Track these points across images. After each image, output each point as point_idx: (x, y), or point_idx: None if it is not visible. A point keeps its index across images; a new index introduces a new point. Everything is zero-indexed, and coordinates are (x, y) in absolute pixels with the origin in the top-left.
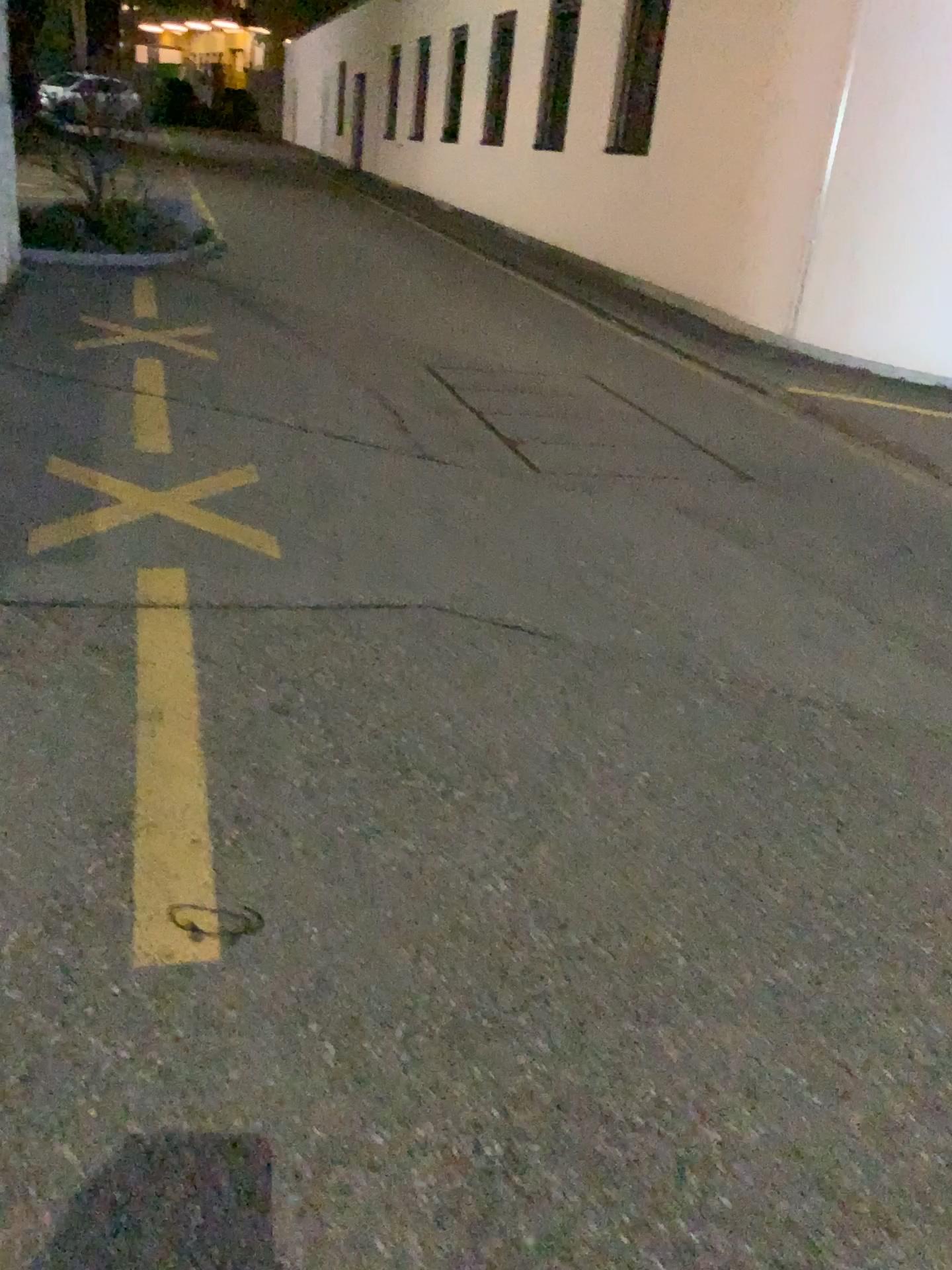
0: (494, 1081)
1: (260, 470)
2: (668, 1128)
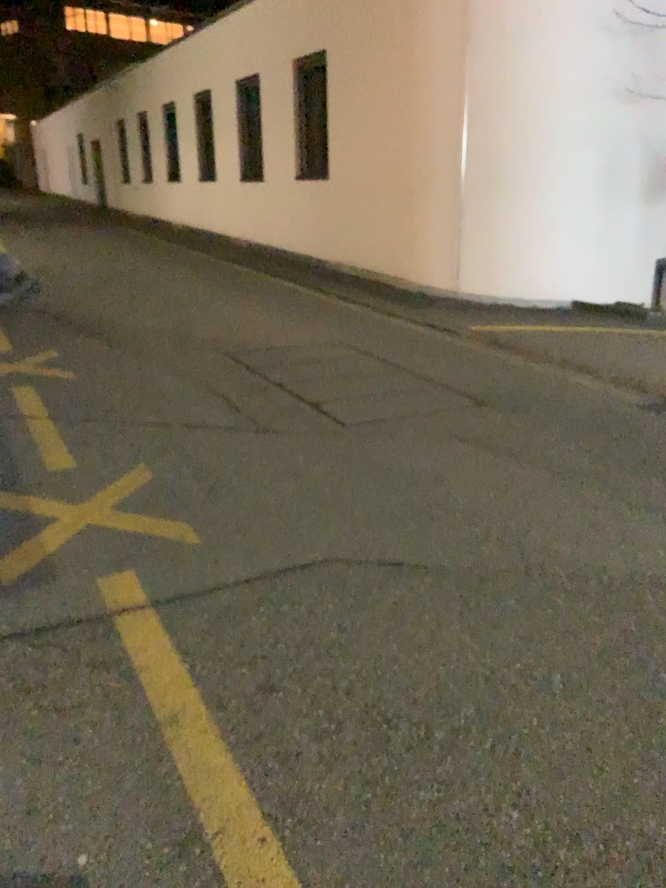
0: None
1: (154, 466)
2: None
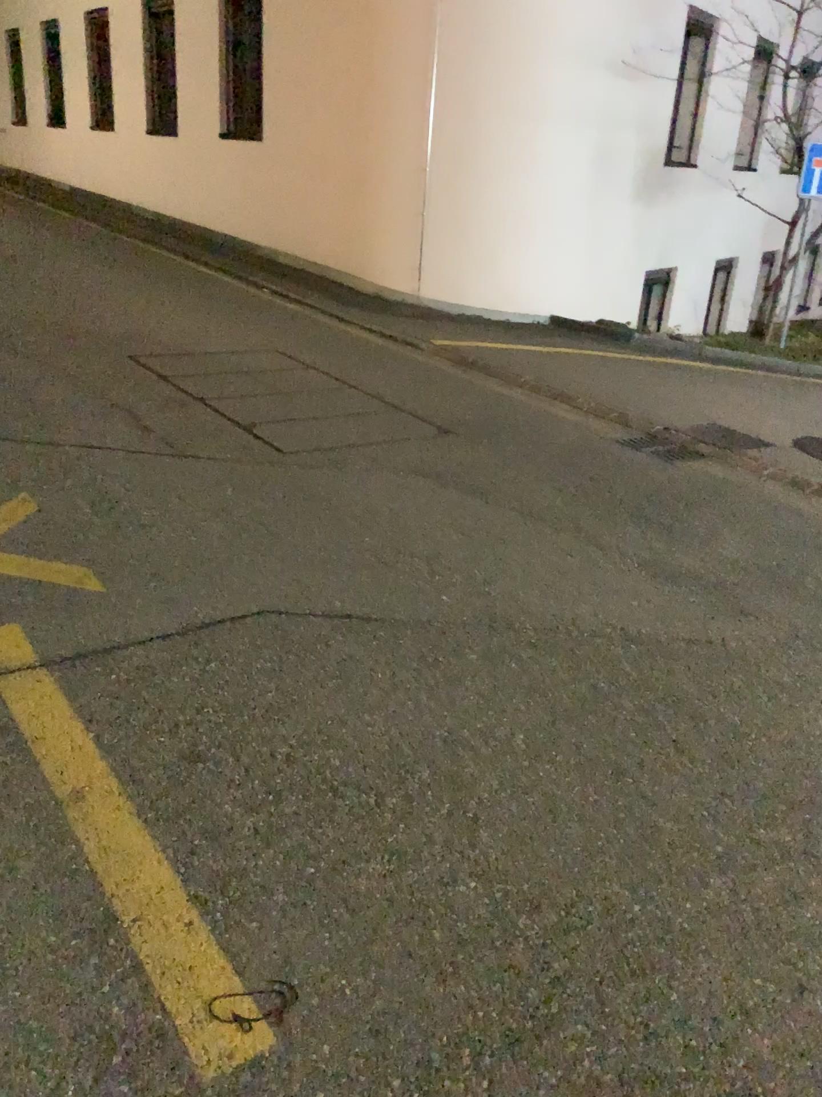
0: (565, 1079)
1: (40, 497)
2: (709, 1070)
